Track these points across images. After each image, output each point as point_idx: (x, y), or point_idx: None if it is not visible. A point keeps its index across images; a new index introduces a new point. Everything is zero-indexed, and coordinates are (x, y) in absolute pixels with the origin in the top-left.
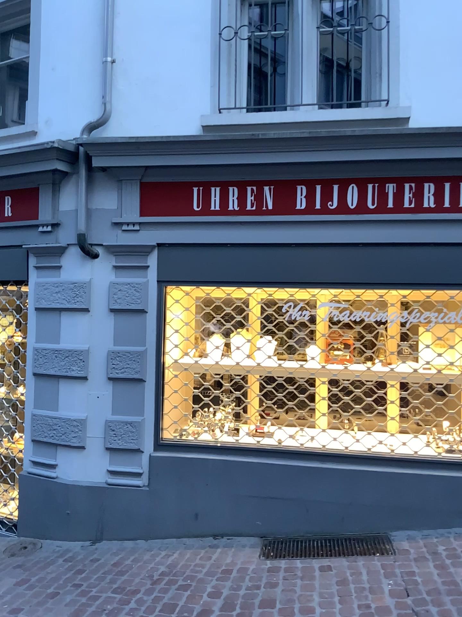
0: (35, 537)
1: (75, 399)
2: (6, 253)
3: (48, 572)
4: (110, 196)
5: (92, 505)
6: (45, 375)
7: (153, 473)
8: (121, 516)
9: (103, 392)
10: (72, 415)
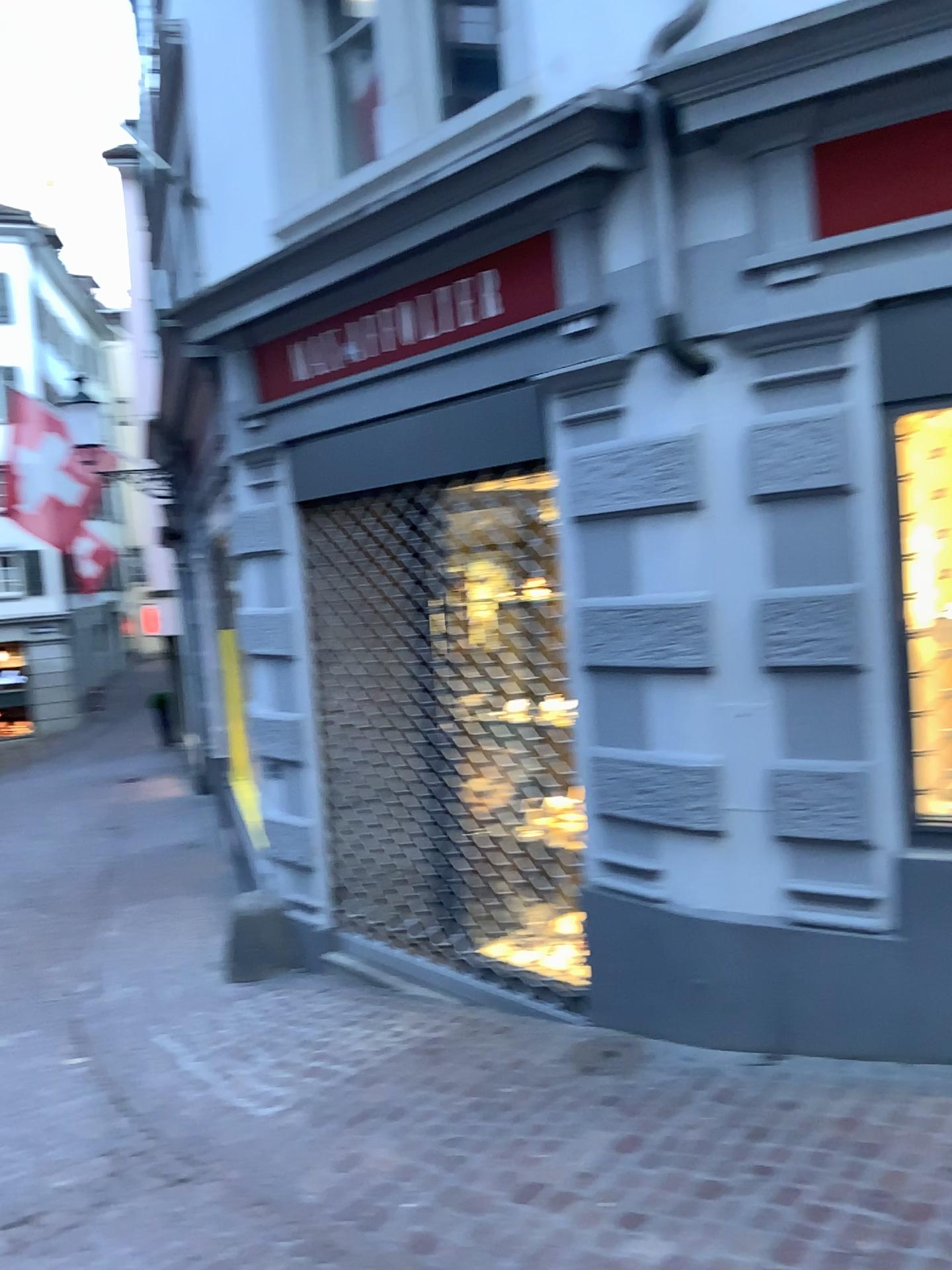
0: (632, 1032)
1: (691, 721)
2: (495, 404)
3: (685, 1123)
4: (730, 206)
5: (758, 969)
6: (615, 670)
7: (912, 900)
8: (834, 999)
9: (758, 701)
10: (687, 759)
